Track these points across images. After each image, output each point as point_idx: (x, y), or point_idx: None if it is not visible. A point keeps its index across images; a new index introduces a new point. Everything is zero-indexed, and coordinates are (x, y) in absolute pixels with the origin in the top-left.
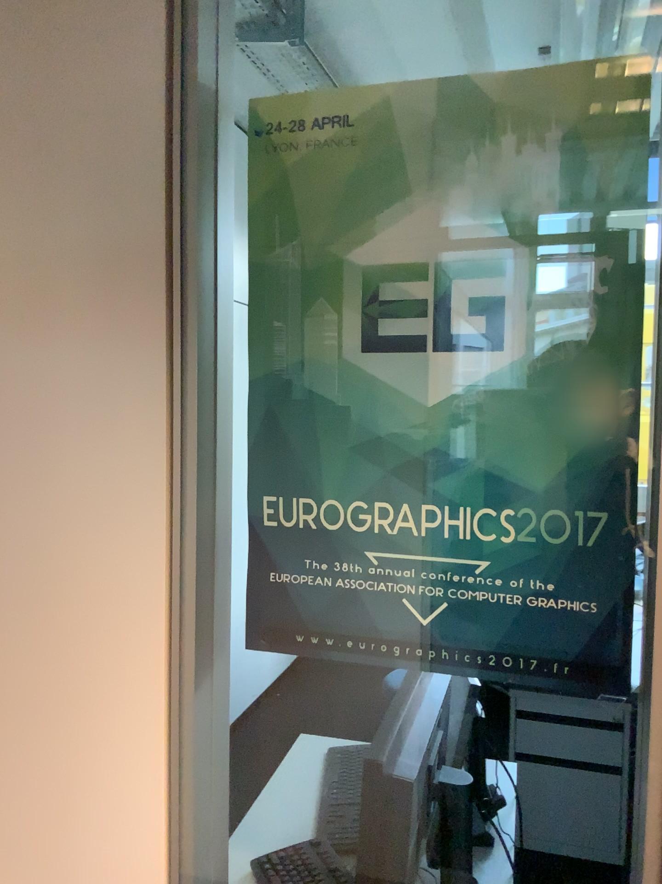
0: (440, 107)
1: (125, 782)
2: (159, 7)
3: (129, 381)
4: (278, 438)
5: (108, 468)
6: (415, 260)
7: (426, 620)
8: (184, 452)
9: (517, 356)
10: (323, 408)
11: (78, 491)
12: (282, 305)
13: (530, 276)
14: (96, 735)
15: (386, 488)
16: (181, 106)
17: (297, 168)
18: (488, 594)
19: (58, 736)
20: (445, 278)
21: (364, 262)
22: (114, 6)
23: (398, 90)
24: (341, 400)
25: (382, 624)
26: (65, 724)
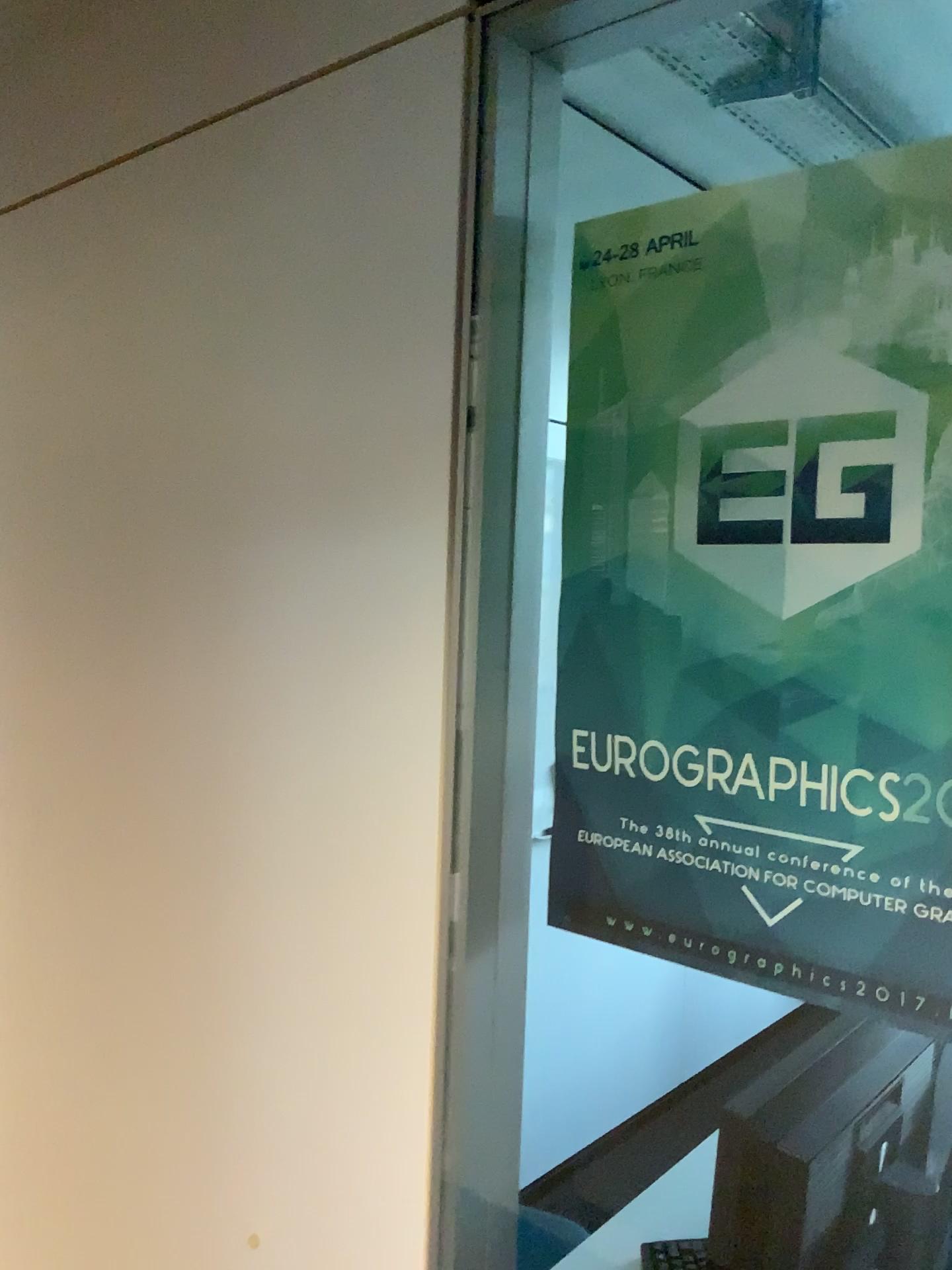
0: (815, 205)
1: (388, 1063)
2: (456, 130)
3: (411, 577)
4: (600, 656)
5: (387, 681)
6: (776, 417)
7: (776, 919)
8: (464, 665)
9: (912, 550)
10: (655, 617)
11: (356, 705)
12: (610, 481)
13: (935, 435)
14: (362, 999)
15: (729, 730)
16: (476, 245)
17: (632, 304)
18: (861, 893)
19: (326, 993)
20: (814, 441)
21: (710, 422)
22: (411, 136)
23: (763, 187)
24: (677, 608)
25: (717, 916)
26: (333, 981)
